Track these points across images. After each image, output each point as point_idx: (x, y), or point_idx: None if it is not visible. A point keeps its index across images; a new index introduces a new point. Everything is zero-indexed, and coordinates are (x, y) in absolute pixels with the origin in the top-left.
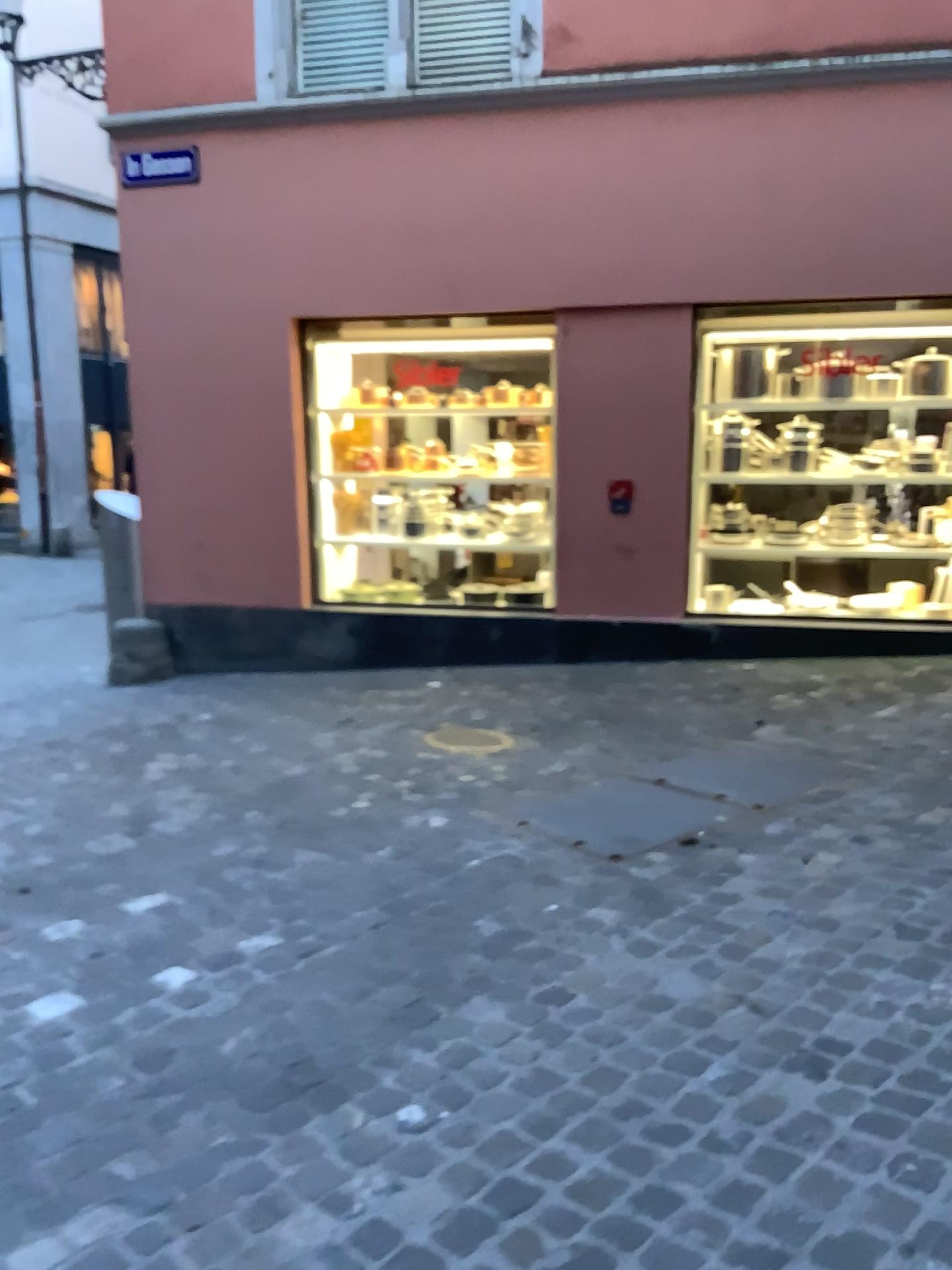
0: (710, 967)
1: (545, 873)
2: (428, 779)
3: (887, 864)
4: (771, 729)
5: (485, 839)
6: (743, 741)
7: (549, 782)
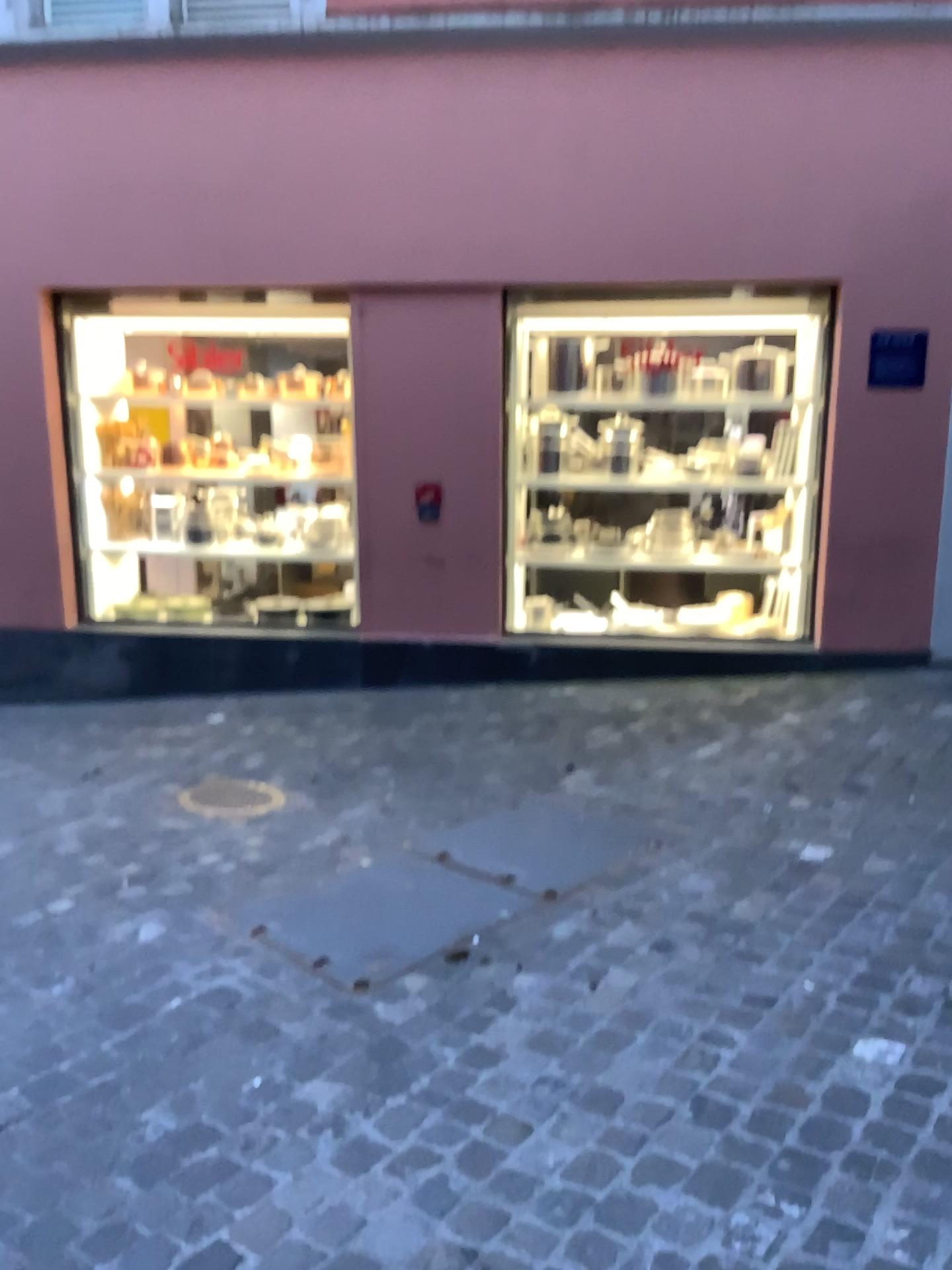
0: (443, 1184)
1: (264, 1012)
2: (162, 859)
3: (693, 985)
4: (582, 776)
5: (204, 955)
6: (549, 793)
7: (311, 859)
